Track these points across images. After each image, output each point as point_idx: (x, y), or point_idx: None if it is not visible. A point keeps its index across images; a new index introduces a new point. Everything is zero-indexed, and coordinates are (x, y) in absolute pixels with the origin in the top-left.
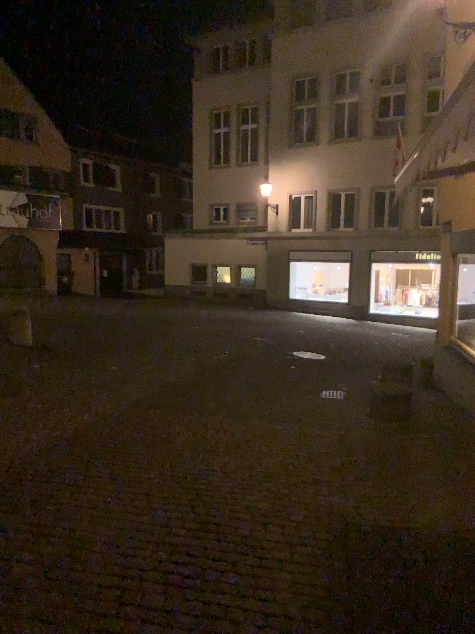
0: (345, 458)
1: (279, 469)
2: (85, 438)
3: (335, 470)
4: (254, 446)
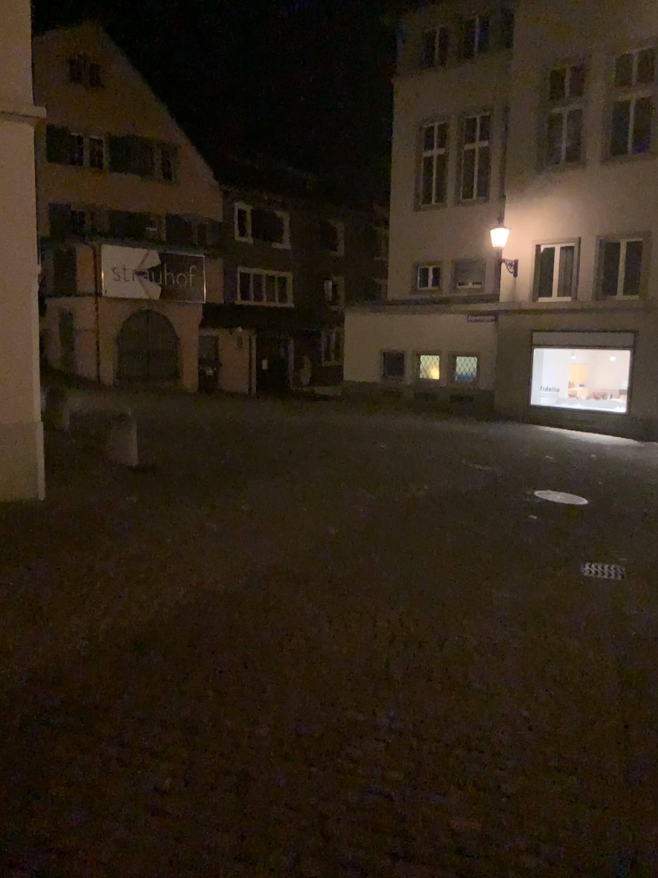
0: (630, 717)
1: (500, 735)
2: (163, 638)
3: (611, 746)
4: (454, 677)
